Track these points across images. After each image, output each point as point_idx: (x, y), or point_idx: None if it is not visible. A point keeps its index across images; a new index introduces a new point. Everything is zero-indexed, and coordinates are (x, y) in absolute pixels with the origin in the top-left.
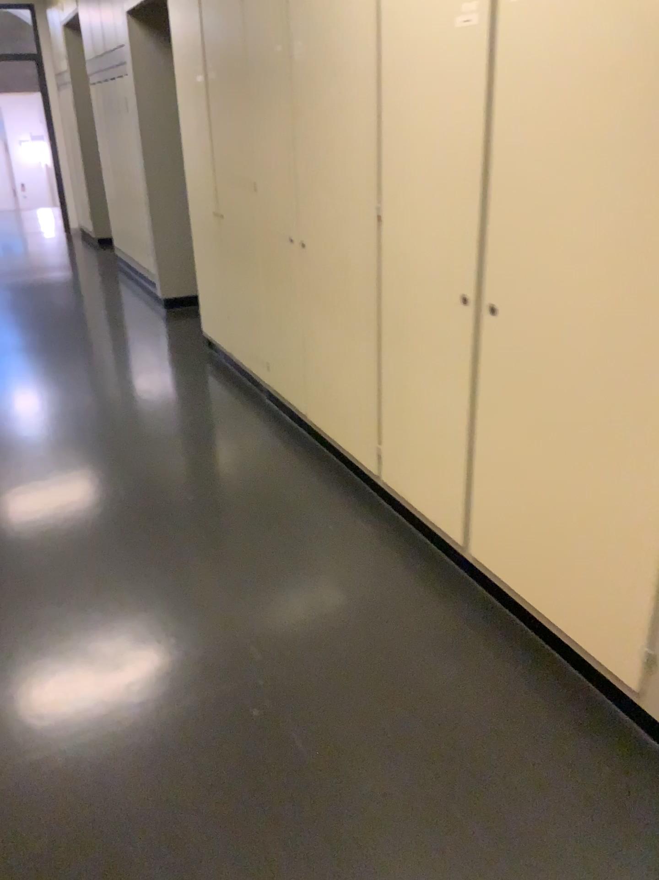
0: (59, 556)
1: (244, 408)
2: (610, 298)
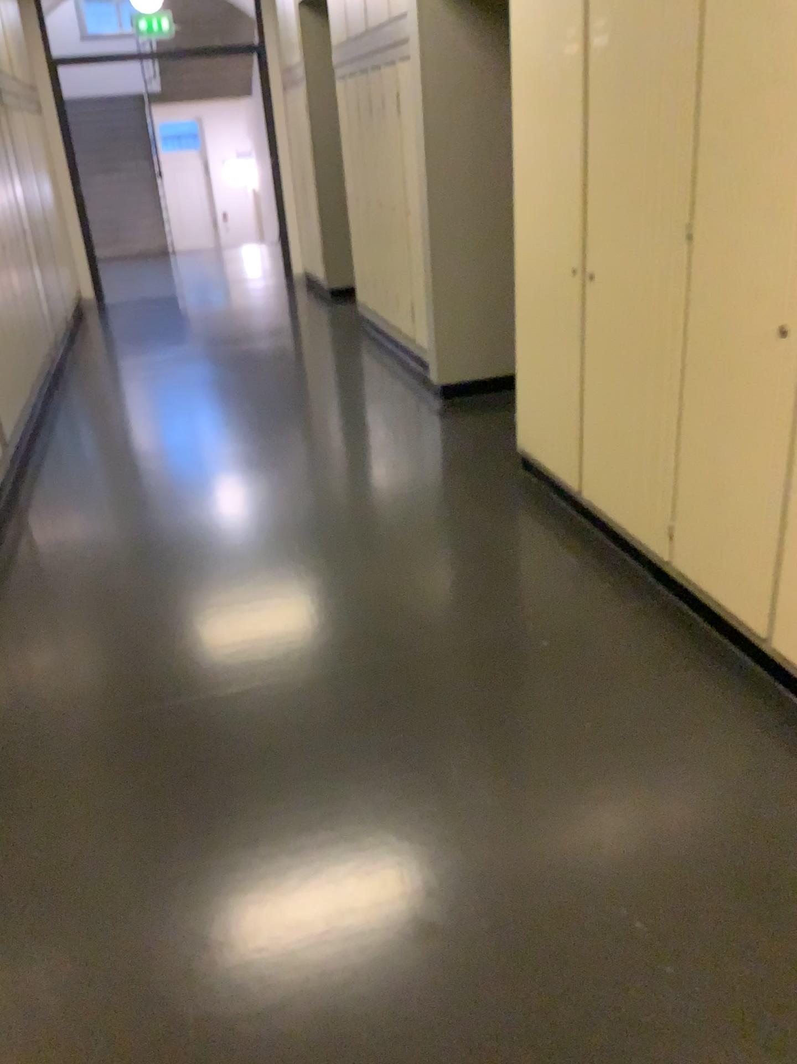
0: (375, 941)
1: (622, 594)
2: None
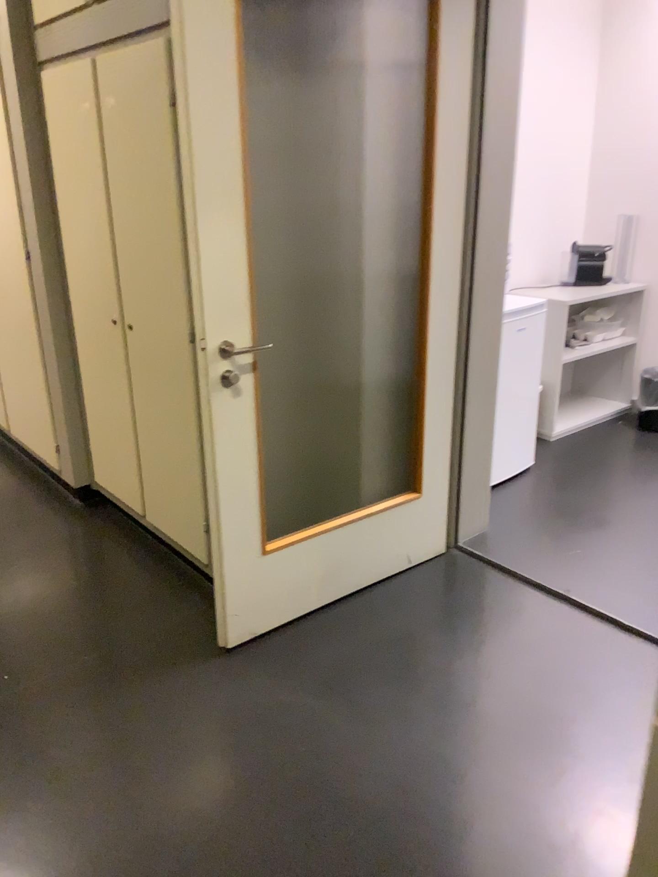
0: None
1: None
2: (9, 268)
